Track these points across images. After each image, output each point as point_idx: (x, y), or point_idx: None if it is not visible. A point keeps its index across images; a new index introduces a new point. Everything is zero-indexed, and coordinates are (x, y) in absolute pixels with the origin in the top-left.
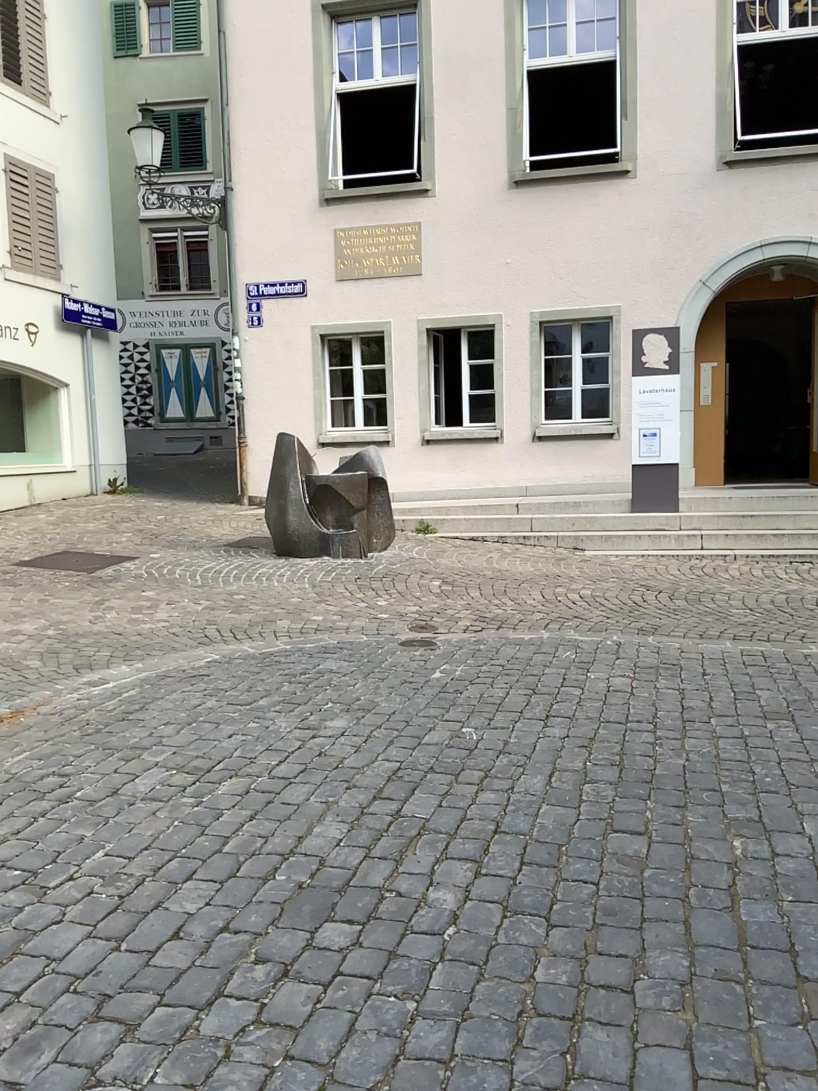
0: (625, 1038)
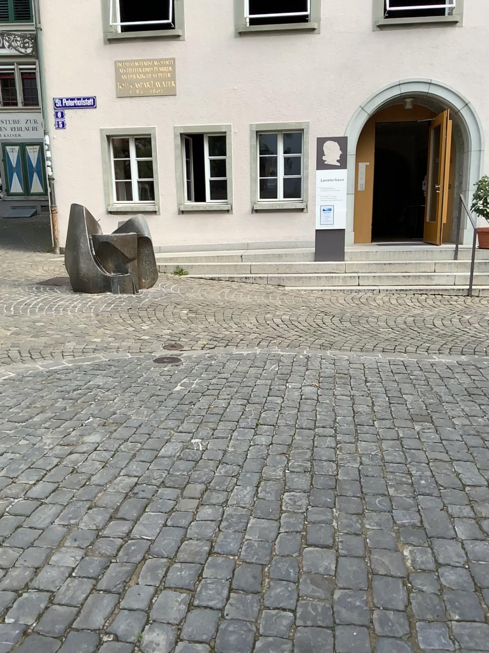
0: None
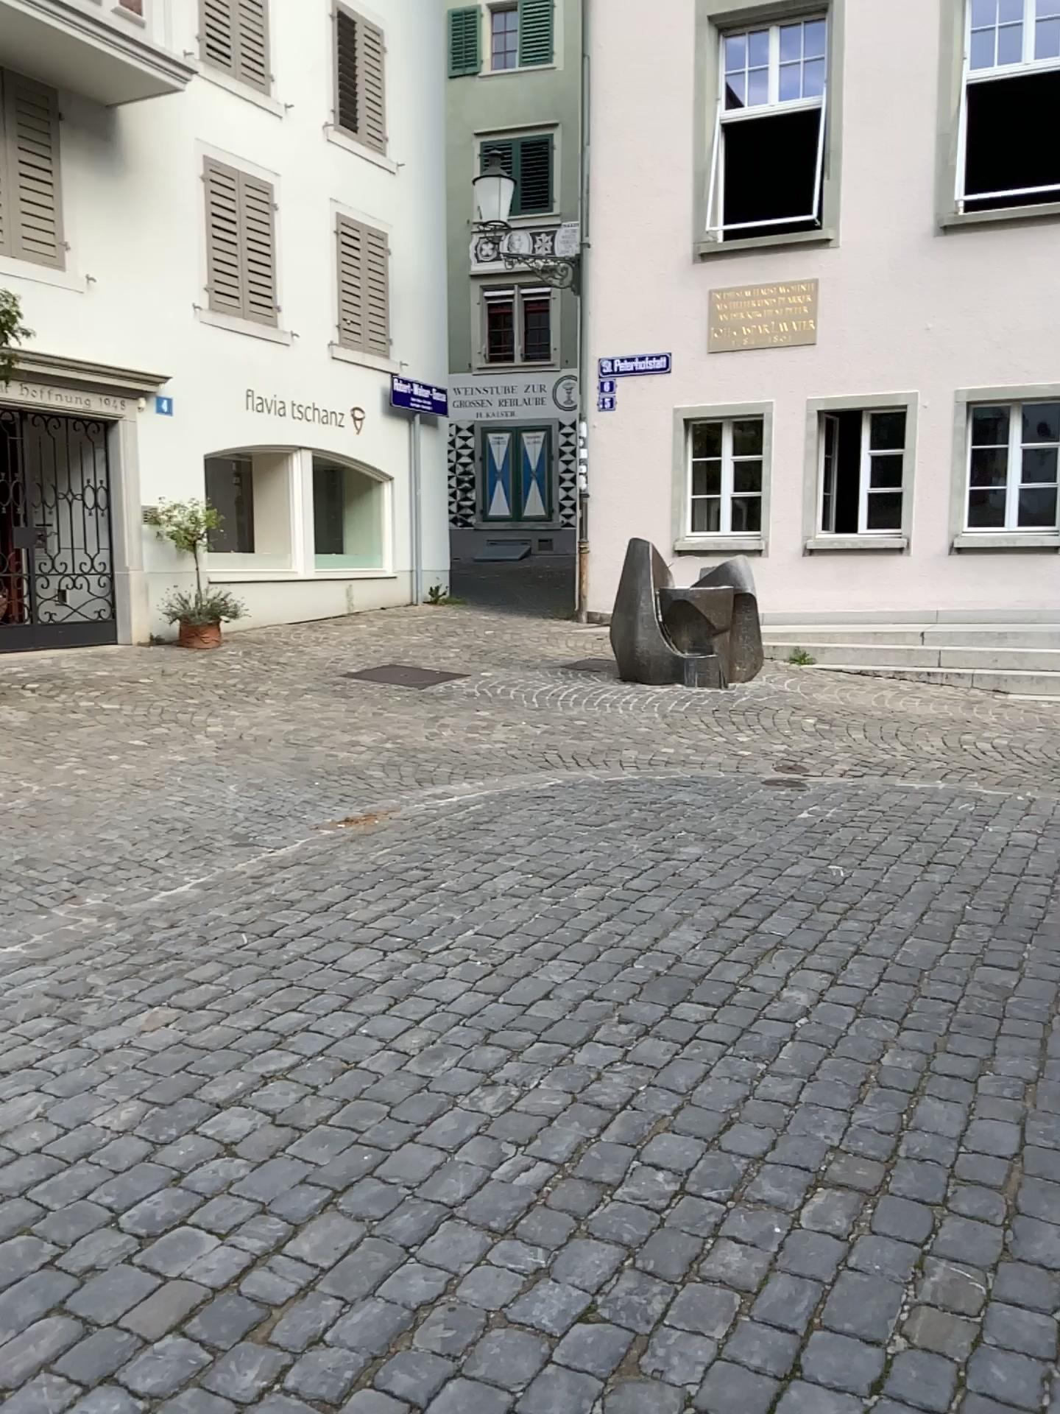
0: (962, 1109)
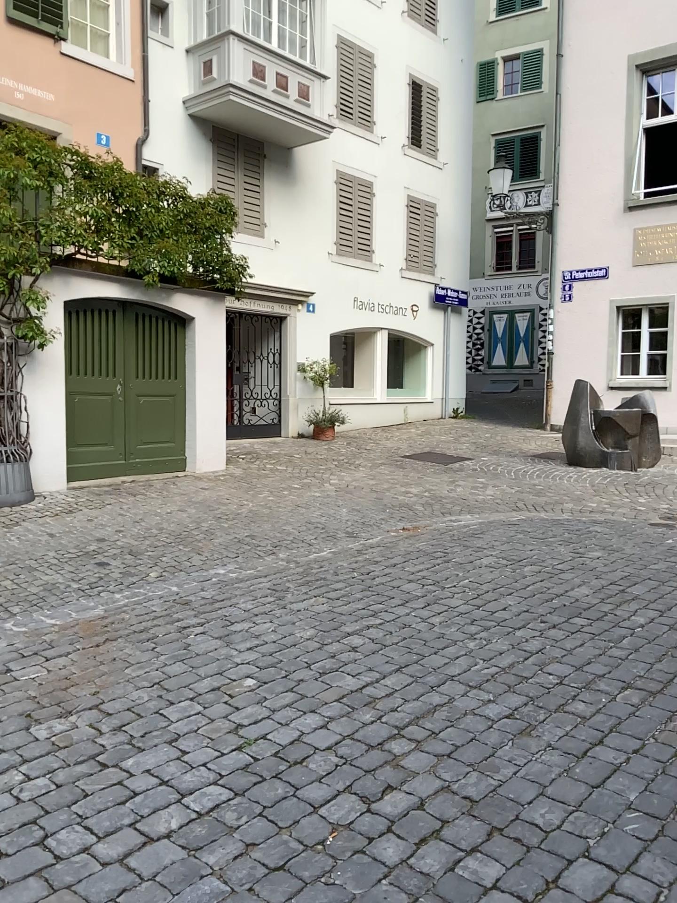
0: None
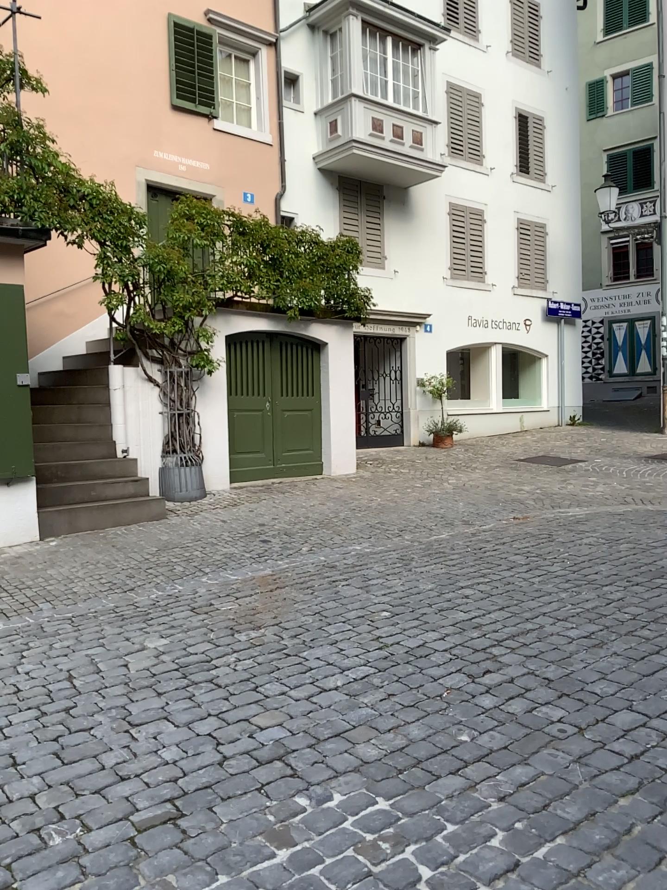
0: None
